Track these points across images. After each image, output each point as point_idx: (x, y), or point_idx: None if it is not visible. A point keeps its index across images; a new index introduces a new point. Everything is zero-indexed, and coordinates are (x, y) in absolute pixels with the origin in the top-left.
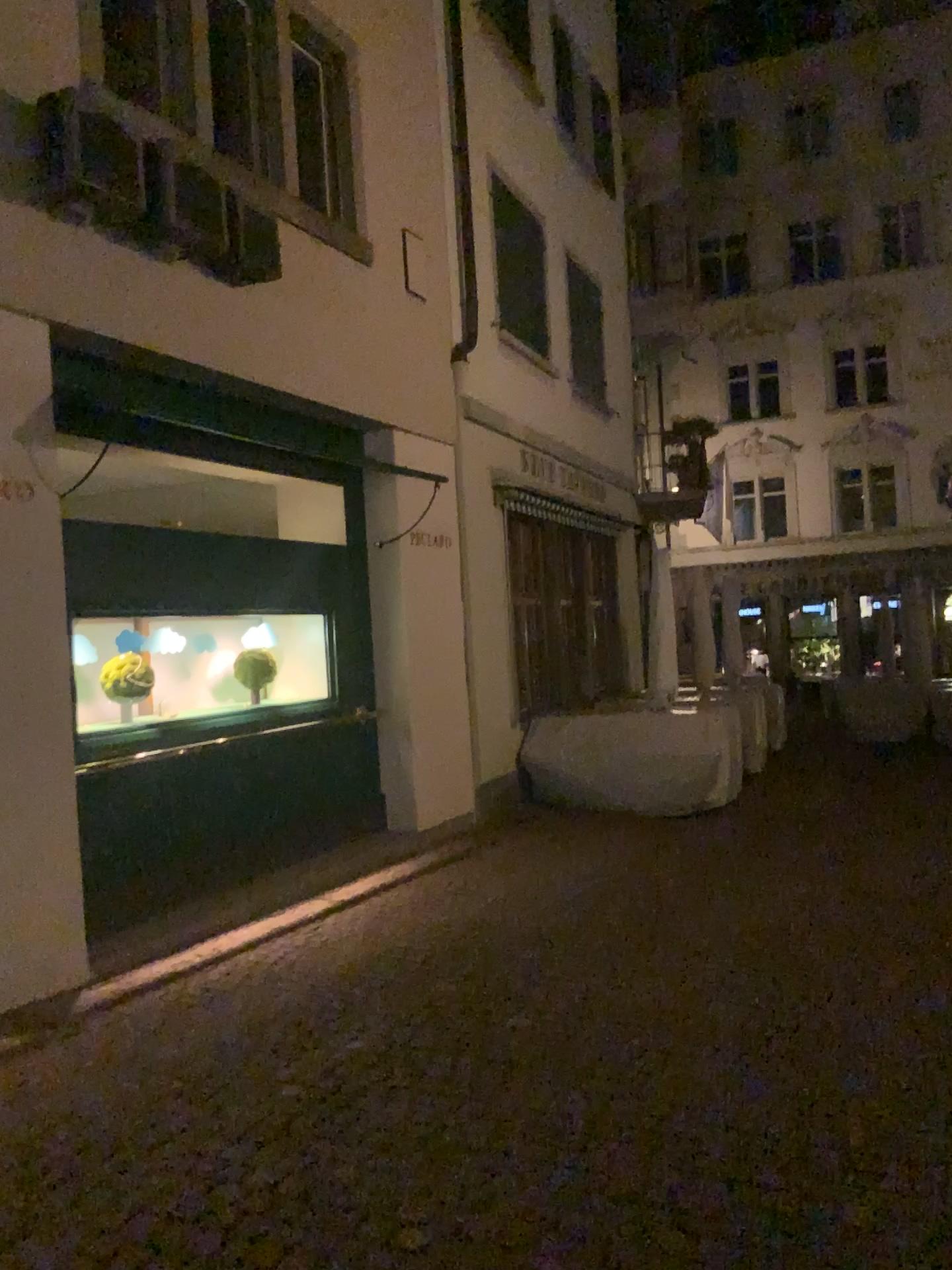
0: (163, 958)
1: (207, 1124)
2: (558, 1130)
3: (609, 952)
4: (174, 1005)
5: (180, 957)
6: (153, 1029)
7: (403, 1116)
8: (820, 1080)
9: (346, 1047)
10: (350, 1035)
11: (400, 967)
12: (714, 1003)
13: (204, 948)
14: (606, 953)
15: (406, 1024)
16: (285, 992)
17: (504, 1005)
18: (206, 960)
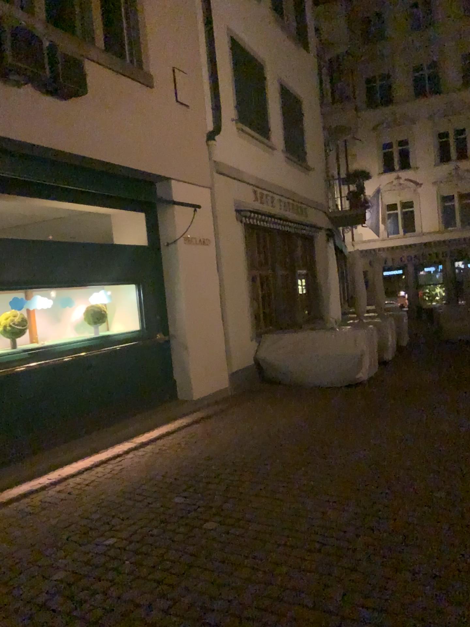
0: (24, 482)
1: (0, 600)
2: (208, 607)
3: (277, 475)
4: (20, 513)
5: (35, 481)
6: (1, 529)
7: (116, 596)
8: (383, 567)
9: (103, 543)
10: (110, 533)
11: (156, 485)
12: (329, 510)
13: (50, 475)
14: (275, 475)
15: (145, 525)
16: (84, 504)
17: (205, 512)
18: (49, 483)
